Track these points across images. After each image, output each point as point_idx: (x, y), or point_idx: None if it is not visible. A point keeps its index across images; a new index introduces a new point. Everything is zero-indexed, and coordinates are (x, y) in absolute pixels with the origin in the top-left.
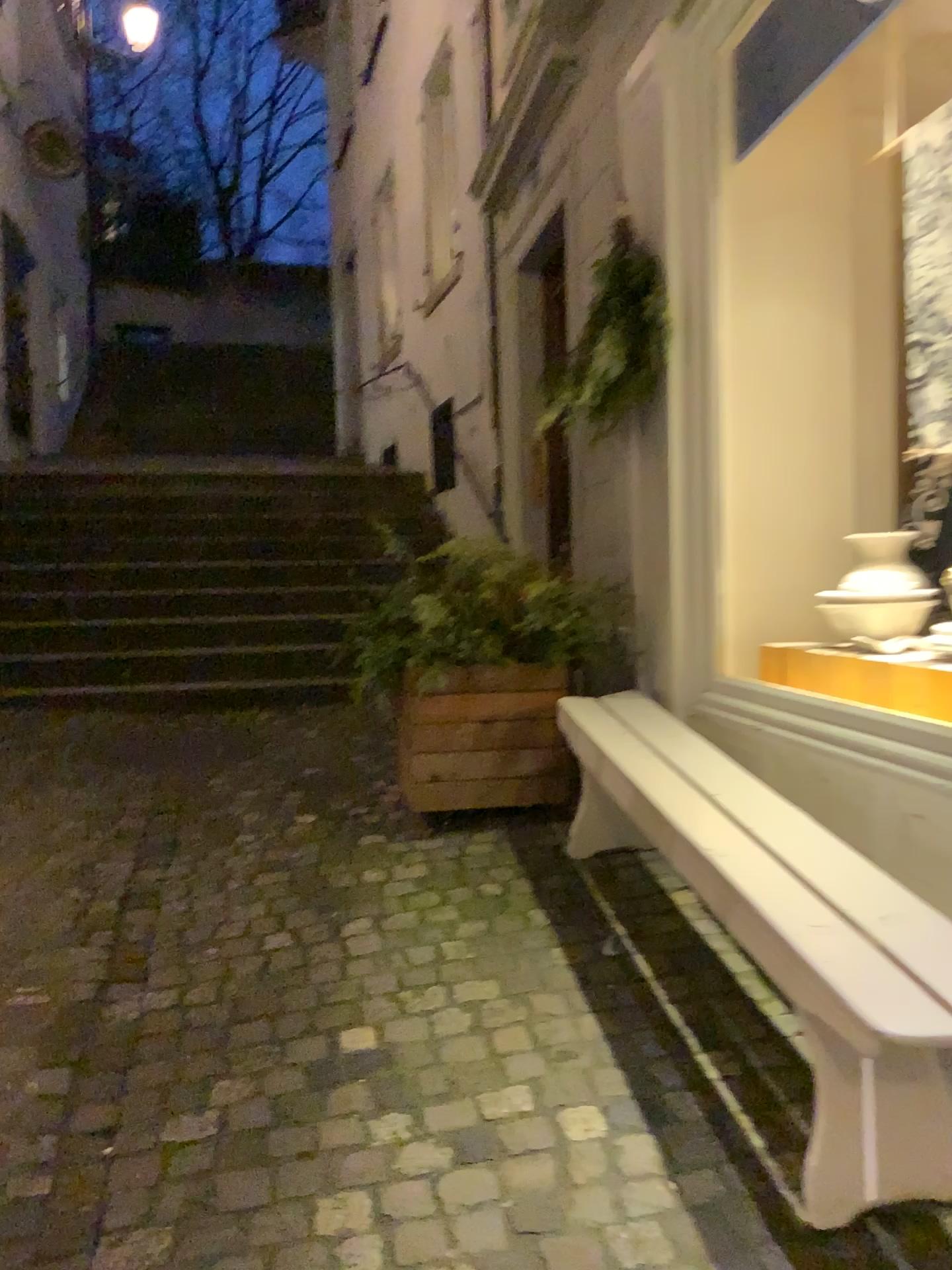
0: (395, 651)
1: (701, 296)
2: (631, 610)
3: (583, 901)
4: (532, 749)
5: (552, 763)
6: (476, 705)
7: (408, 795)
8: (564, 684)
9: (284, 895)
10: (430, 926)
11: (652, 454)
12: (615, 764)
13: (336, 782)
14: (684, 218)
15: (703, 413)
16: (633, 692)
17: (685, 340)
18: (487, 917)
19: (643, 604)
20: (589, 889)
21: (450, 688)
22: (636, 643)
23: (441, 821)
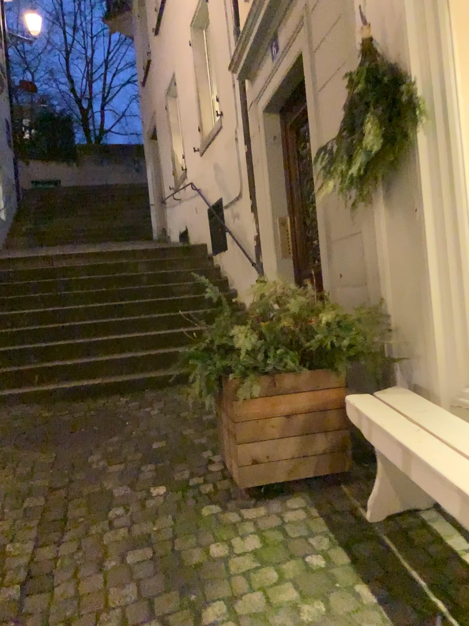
0: (218, 369)
1: (441, 83)
2: (384, 325)
3: (397, 573)
4: (324, 434)
5: (339, 443)
6: (282, 405)
7: (235, 475)
8: (344, 384)
9: (150, 578)
10: (278, 613)
11: (396, 211)
12: (432, 470)
13: (176, 456)
14: (419, 28)
15: (450, 173)
16: (395, 386)
17: (427, 120)
18: (323, 598)
19: (394, 321)
20: (397, 559)
21: (261, 394)
22: (390, 349)
23: (259, 490)
